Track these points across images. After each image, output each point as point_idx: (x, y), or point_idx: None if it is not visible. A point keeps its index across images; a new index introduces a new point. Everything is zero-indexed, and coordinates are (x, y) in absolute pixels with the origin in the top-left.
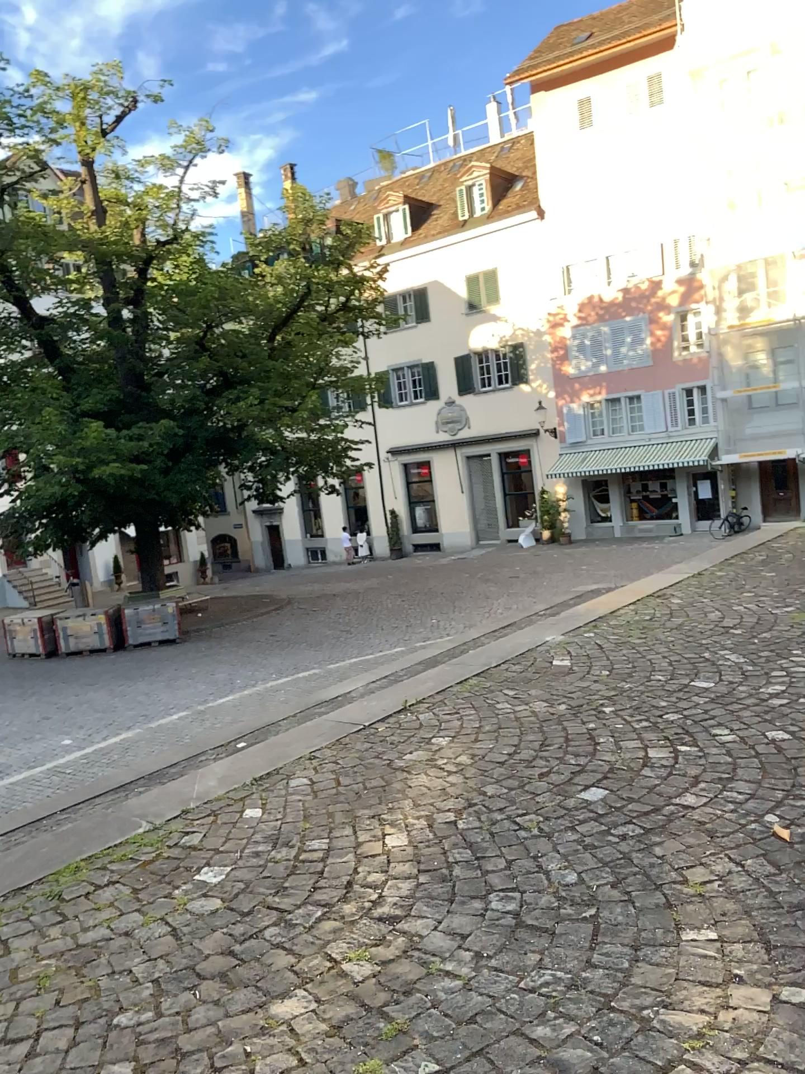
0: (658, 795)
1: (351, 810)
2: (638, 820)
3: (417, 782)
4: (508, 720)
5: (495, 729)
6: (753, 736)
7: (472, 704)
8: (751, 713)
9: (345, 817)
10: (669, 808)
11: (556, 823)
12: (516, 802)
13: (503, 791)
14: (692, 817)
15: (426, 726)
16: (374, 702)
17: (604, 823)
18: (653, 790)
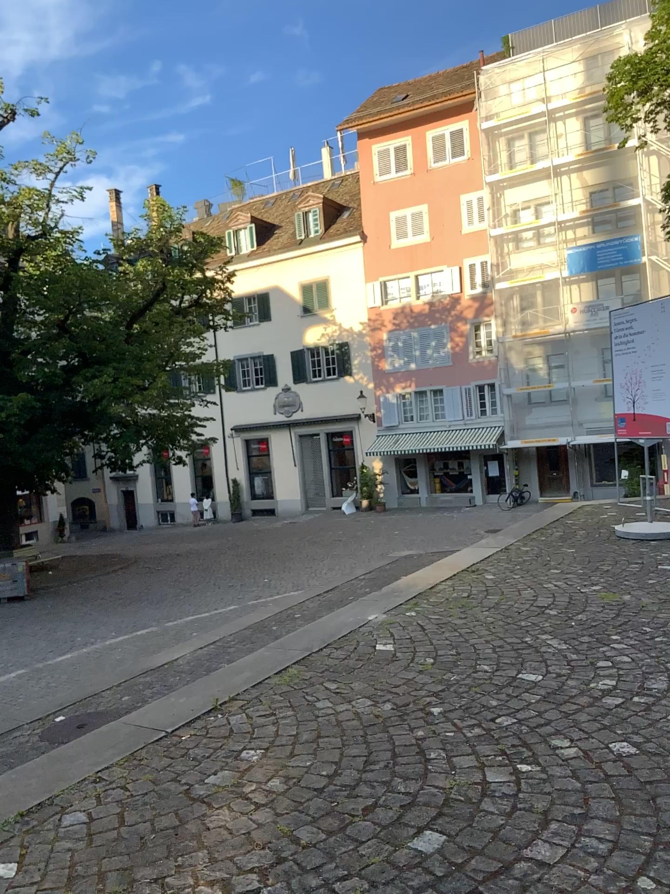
0: (504, 841)
1: (129, 868)
2: (486, 887)
3: (217, 817)
4: (328, 721)
5: (313, 734)
6: (598, 749)
7: (289, 698)
8: (590, 718)
9: (119, 879)
10: (520, 864)
11: (384, 891)
12: (335, 853)
13: (319, 833)
14: (550, 880)
15: (236, 729)
16: (182, 696)
17: (444, 892)
18: (497, 834)
